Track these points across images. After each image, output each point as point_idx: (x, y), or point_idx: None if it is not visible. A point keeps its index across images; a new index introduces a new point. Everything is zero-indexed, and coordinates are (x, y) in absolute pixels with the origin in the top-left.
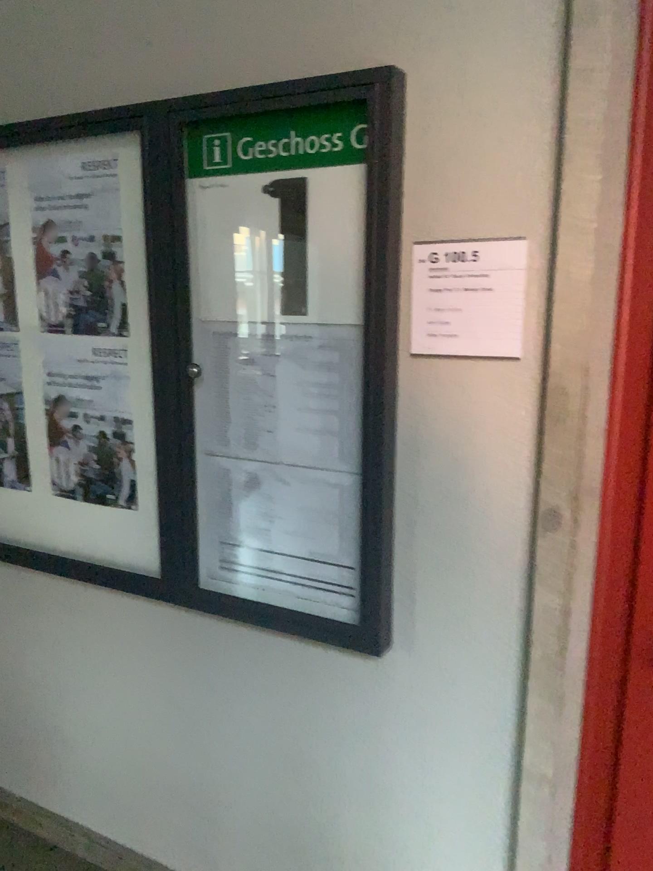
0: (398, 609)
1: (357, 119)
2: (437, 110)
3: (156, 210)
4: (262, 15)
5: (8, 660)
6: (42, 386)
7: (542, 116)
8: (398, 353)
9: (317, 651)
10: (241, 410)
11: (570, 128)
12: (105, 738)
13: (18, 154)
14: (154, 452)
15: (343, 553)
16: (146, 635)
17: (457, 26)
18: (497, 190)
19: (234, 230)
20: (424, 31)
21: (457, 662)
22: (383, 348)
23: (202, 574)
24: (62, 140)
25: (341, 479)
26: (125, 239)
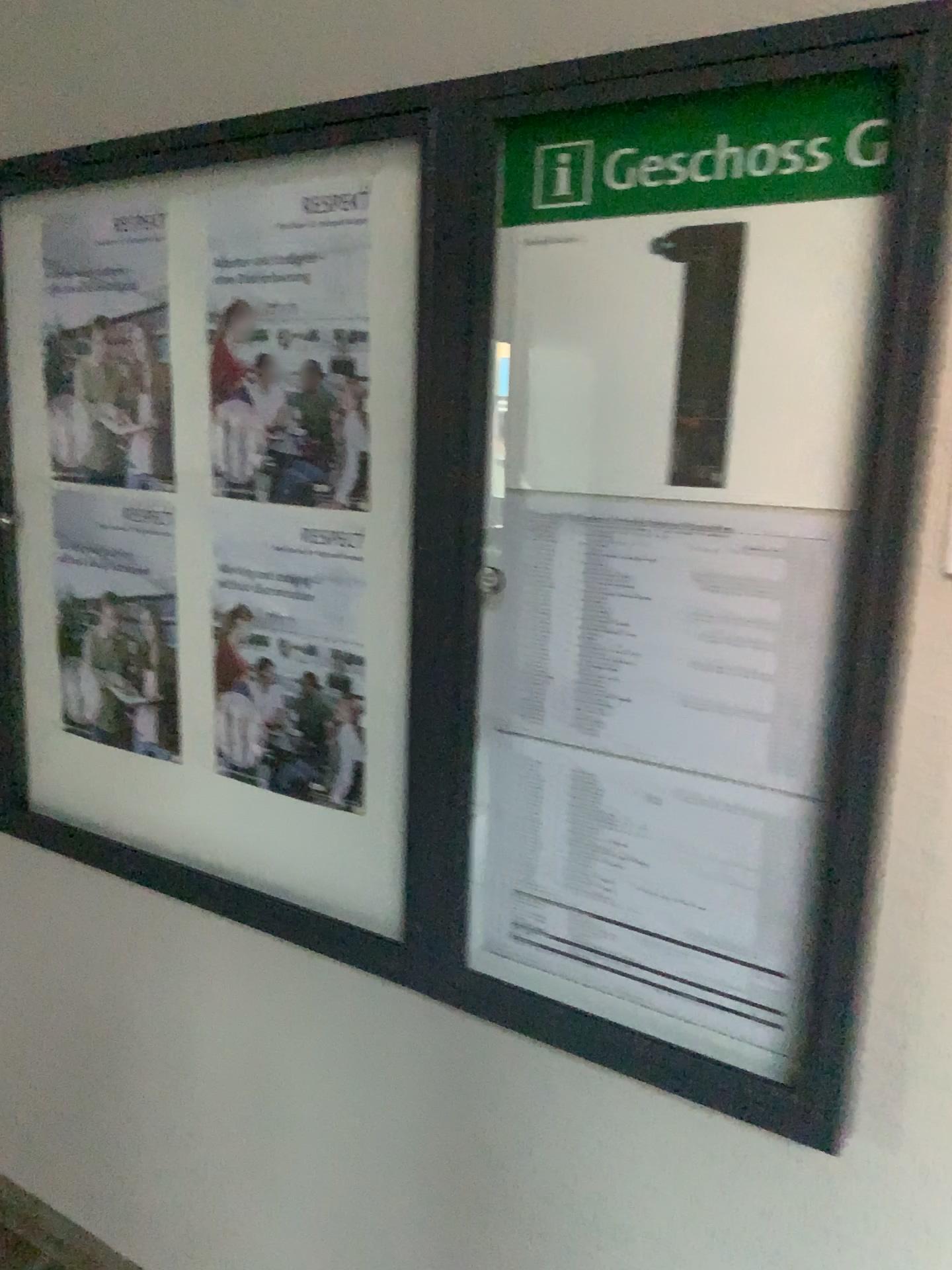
0: (870, 1060)
1: (865, 109)
2: None
3: (437, 286)
4: None
5: (124, 1035)
6: (209, 586)
7: None
8: (920, 572)
9: (692, 1111)
10: (575, 657)
11: None
12: (279, 1192)
13: (191, 187)
14: (403, 717)
15: (760, 940)
16: (364, 1031)
17: None
18: None
19: (585, 324)
20: None
21: None
22: (894, 561)
23: (478, 944)
24: (270, 161)
25: (768, 802)
26: (374, 337)
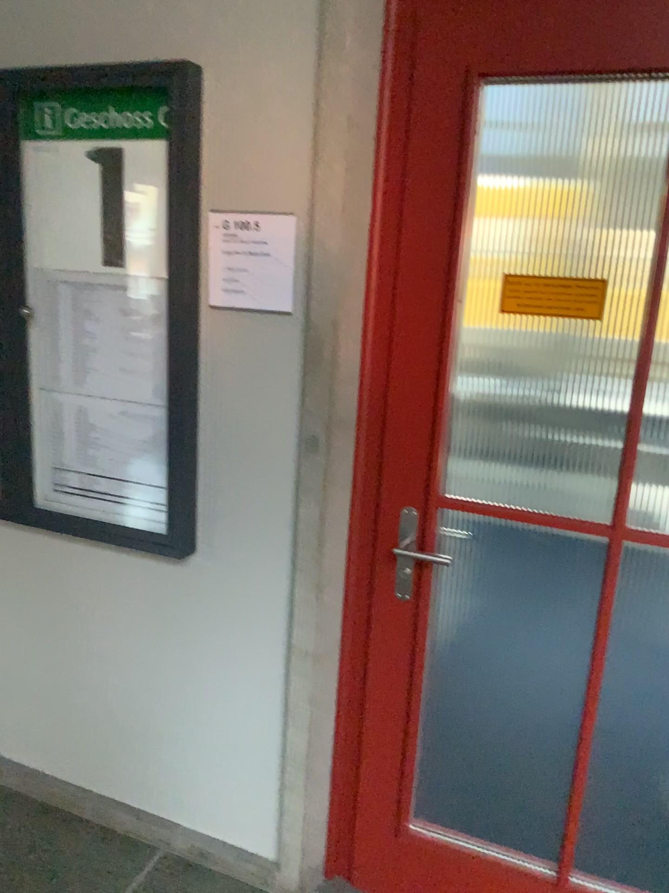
0: (199, 520)
1: (164, 102)
2: (229, 100)
3: None
4: (87, 1)
5: None
6: None
7: (306, 114)
8: (197, 304)
9: (135, 559)
10: (71, 350)
11: (323, 125)
12: None
13: None
14: None
15: (155, 474)
16: None
17: (244, 30)
18: (273, 171)
19: (64, 190)
20: (219, 32)
21: (245, 563)
22: (183, 299)
23: (37, 494)
24: None
25: (154, 411)
26: None
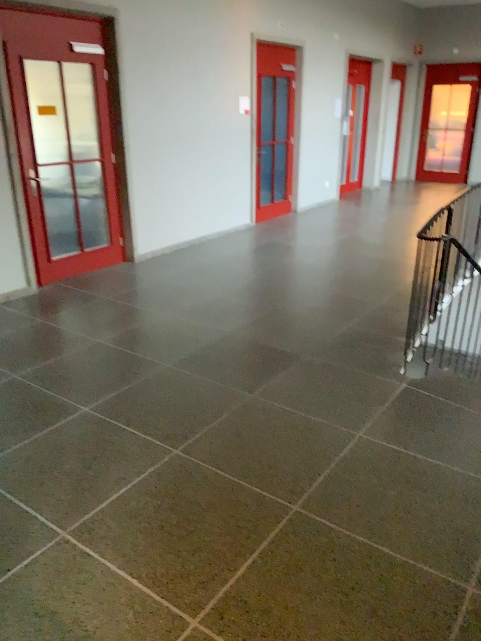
0: None
1: None
2: None
3: None
4: None
5: None
6: None
7: None
8: None
9: None
10: None
11: None
12: None
13: None
14: None
15: None
16: None
17: None
18: None
19: None
20: None
21: None
22: None
23: None
24: None
25: None
26: None
